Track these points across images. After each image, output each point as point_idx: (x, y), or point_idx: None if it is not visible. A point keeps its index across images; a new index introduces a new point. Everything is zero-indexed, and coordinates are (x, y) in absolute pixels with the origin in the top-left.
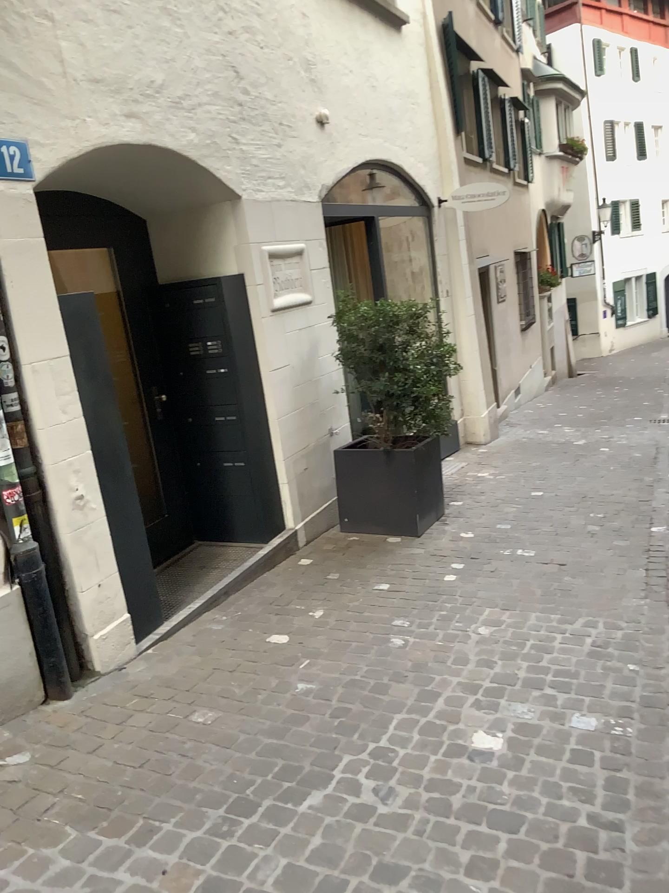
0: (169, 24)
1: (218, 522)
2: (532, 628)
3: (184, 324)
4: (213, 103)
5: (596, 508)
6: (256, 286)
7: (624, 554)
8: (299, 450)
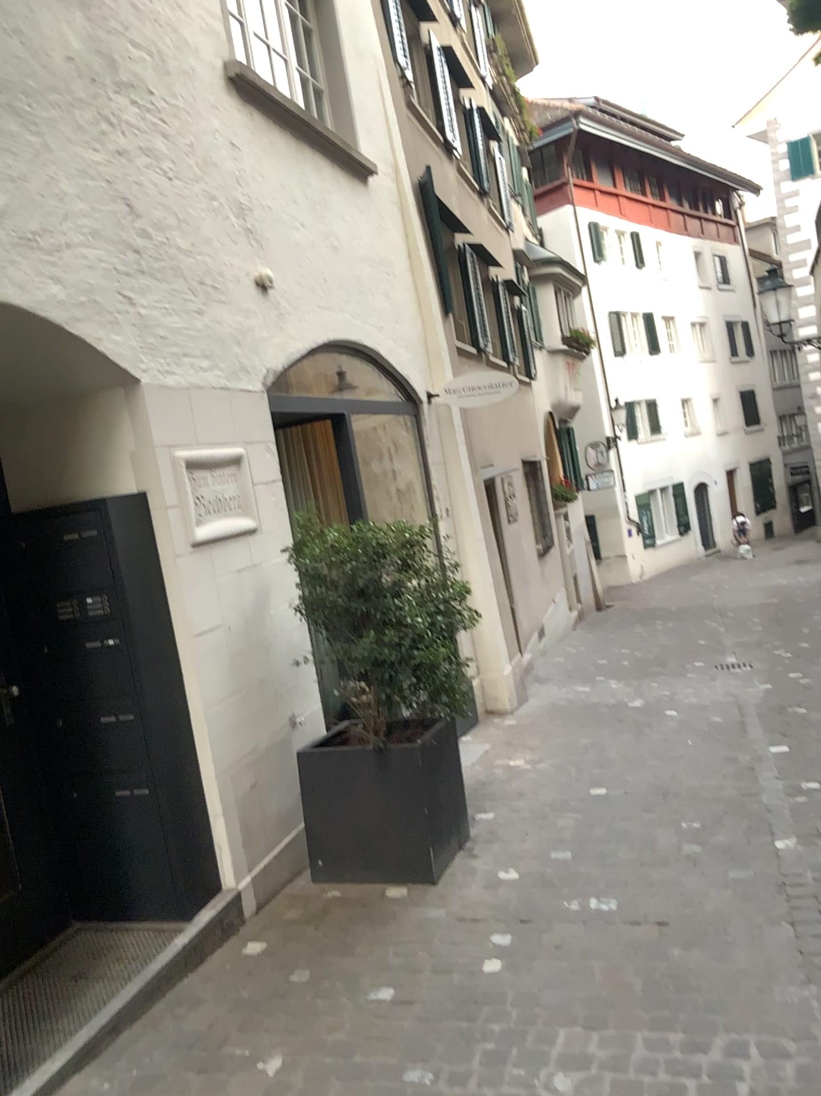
0: (18, 127)
1: (113, 886)
2: (645, 1074)
3: (52, 573)
4: (93, 245)
5: (689, 813)
6: (167, 510)
7: (753, 897)
8: (243, 755)
